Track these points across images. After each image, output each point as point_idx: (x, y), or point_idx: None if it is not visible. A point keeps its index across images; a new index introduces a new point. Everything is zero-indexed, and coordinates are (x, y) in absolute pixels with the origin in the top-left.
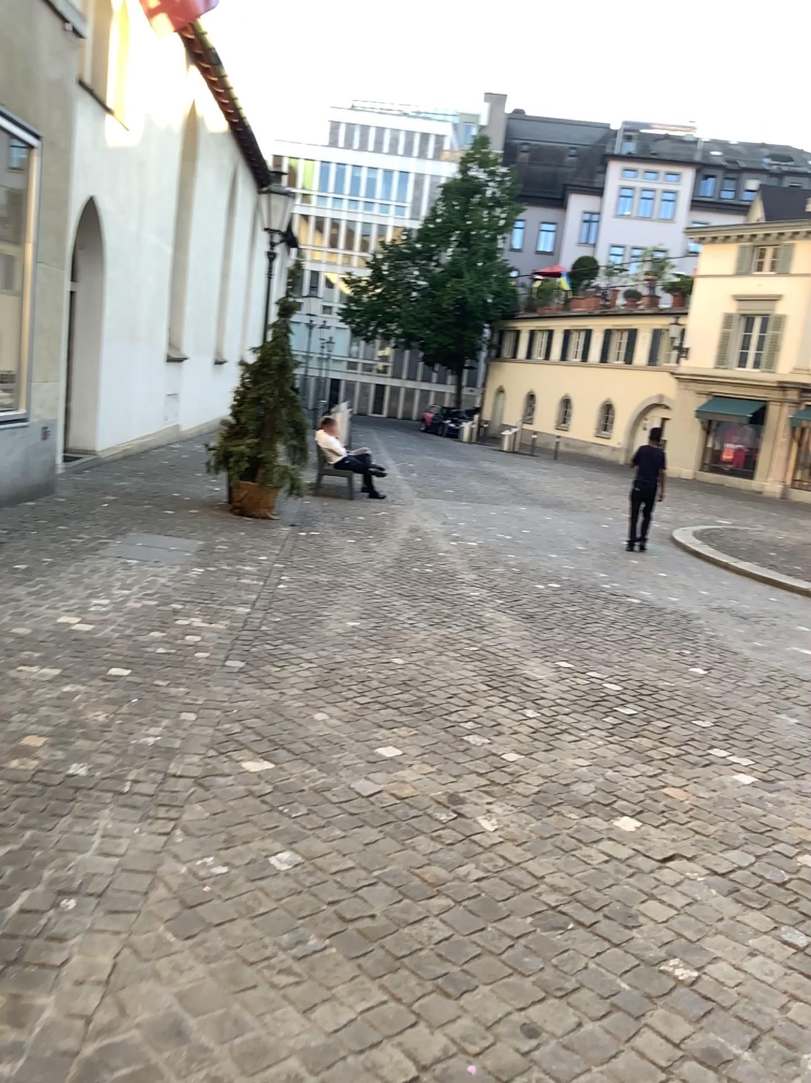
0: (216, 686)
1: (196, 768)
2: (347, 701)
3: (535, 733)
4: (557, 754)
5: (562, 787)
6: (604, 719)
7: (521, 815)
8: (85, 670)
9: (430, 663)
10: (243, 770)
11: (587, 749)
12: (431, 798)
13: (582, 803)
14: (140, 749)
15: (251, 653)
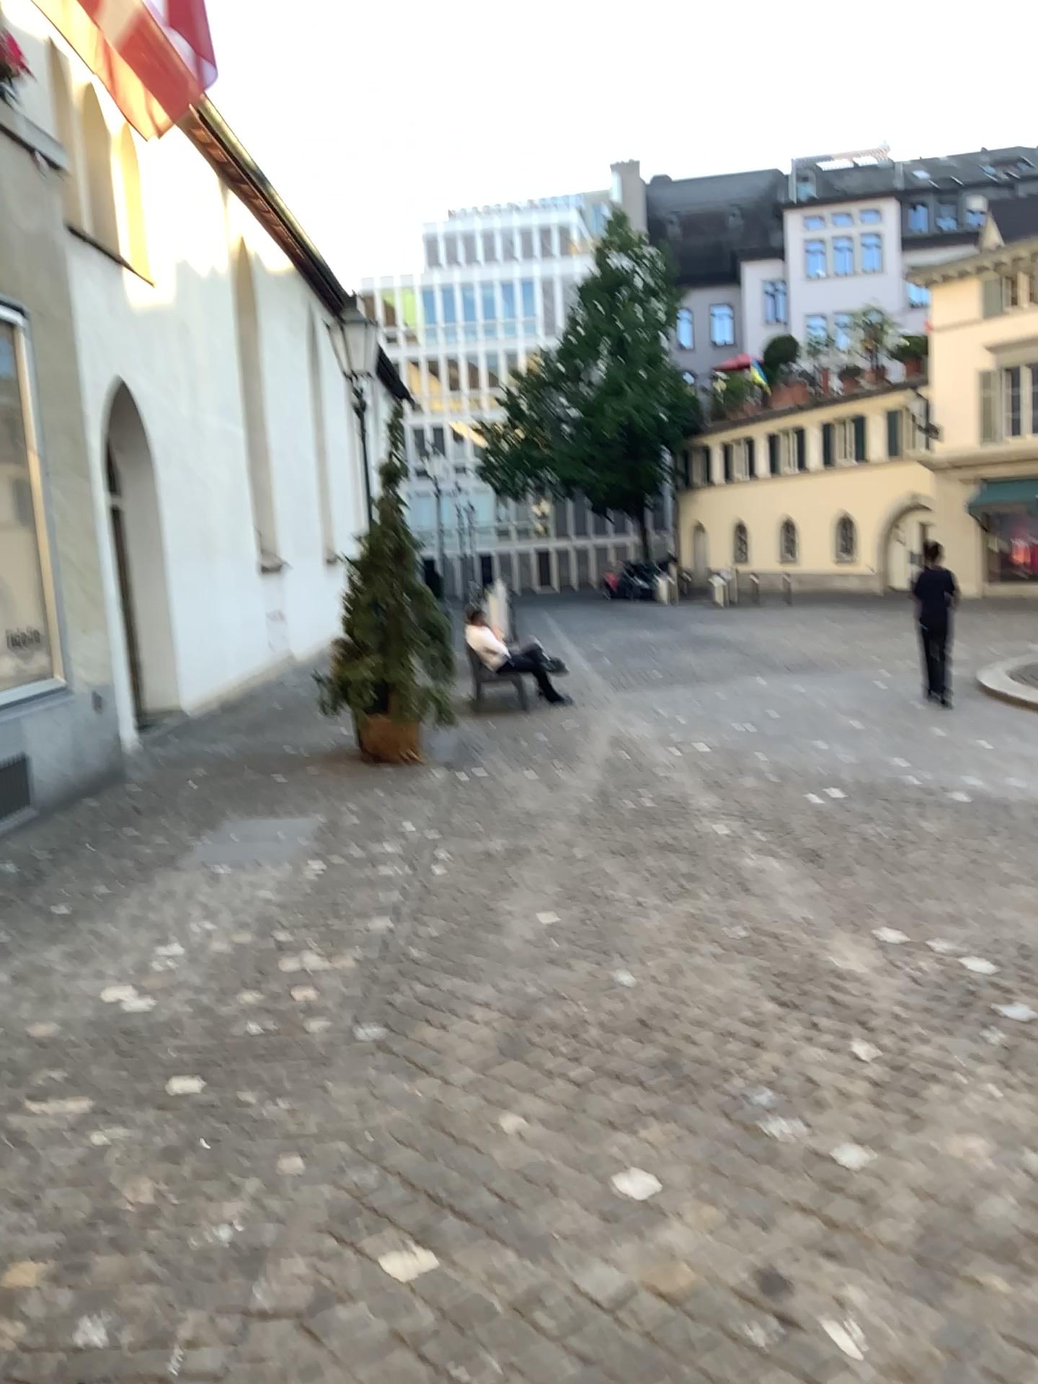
0: (341, 1083)
1: (304, 1283)
2: (555, 1074)
3: (877, 1088)
4: (927, 1129)
5: (958, 1208)
6: (984, 1036)
7: (901, 1295)
8: (133, 1090)
9: (677, 971)
10: (385, 1273)
11: (976, 1108)
12: (727, 1281)
13: (1002, 1241)
14: (209, 1254)
15: (397, 1005)
